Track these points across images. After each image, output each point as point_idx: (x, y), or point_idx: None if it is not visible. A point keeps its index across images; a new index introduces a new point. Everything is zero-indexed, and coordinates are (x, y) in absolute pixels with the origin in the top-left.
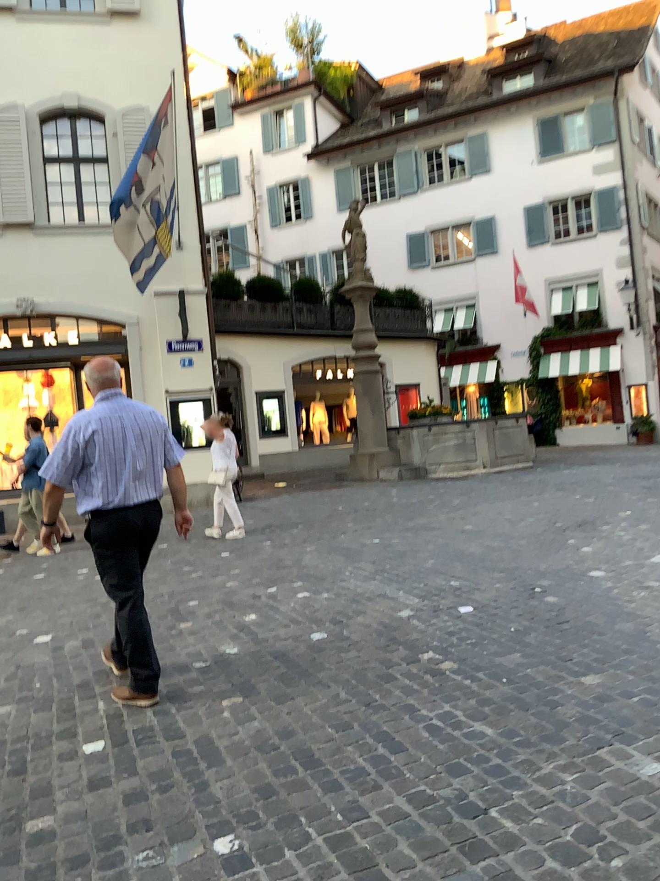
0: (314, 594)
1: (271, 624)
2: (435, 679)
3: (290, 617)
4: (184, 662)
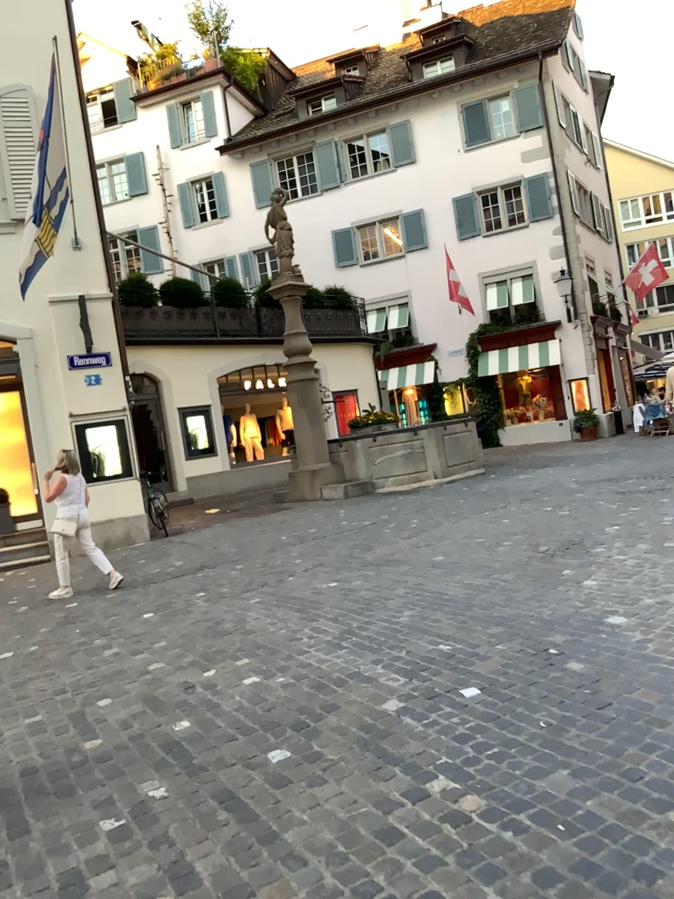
0: (266, 678)
1: (211, 738)
2: (461, 838)
3: (237, 723)
4: (86, 826)
